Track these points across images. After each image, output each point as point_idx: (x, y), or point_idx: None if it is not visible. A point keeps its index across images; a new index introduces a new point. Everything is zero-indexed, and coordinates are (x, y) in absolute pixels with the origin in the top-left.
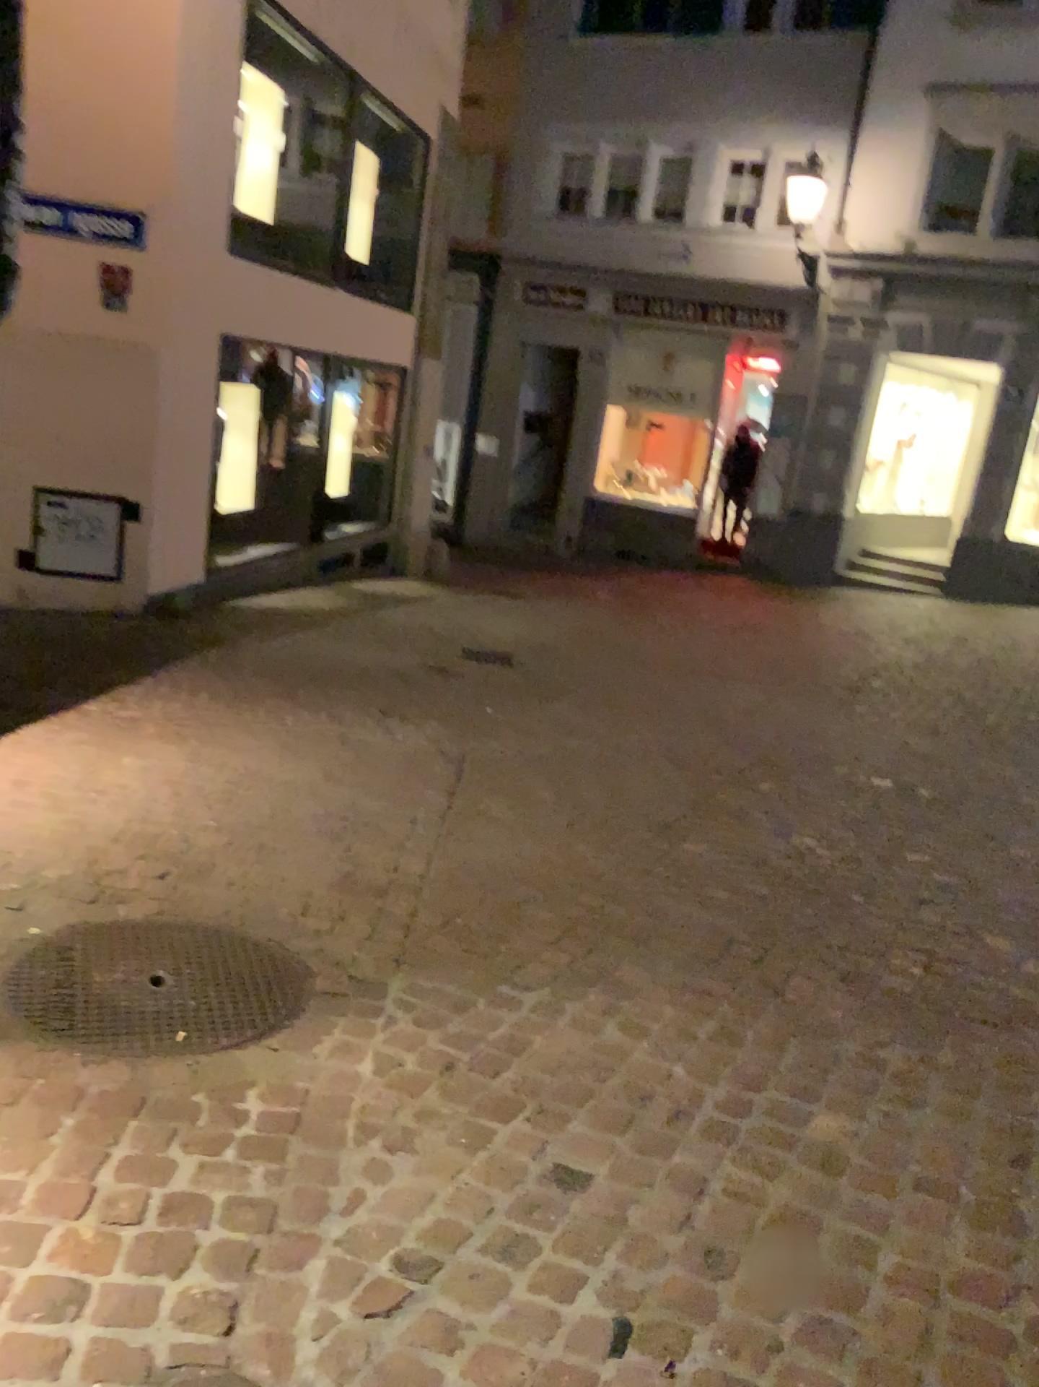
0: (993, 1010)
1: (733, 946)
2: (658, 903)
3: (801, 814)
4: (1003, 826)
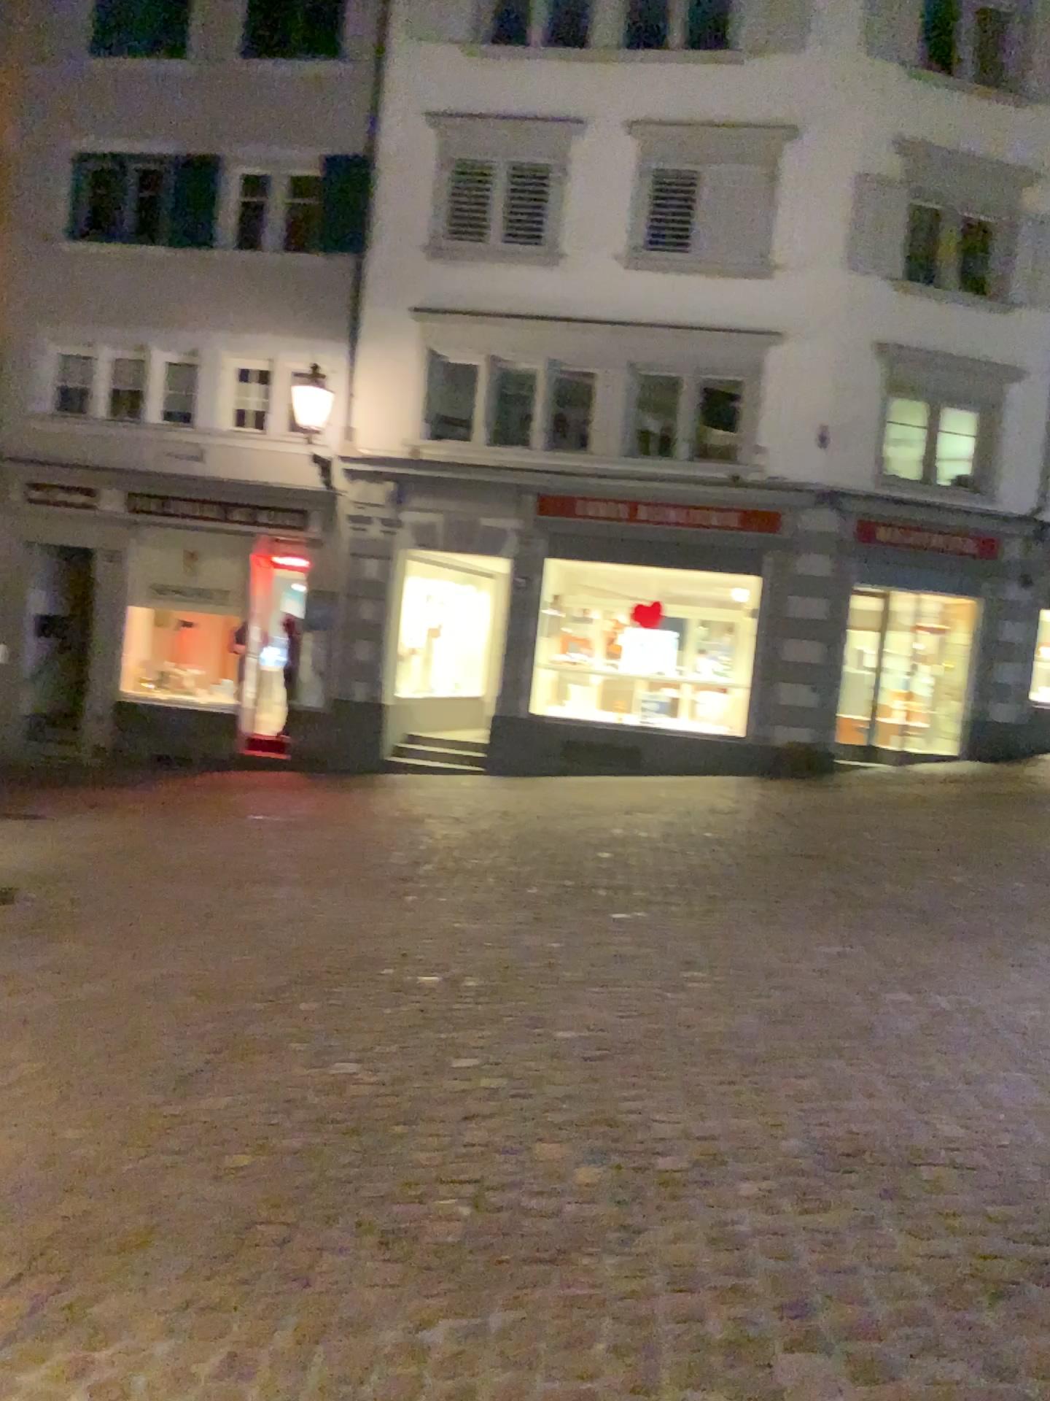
0: (547, 1250)
1: (253, 1236)
2: (163, 1195)
3: (341, 1040)
4: (549, 1015)
